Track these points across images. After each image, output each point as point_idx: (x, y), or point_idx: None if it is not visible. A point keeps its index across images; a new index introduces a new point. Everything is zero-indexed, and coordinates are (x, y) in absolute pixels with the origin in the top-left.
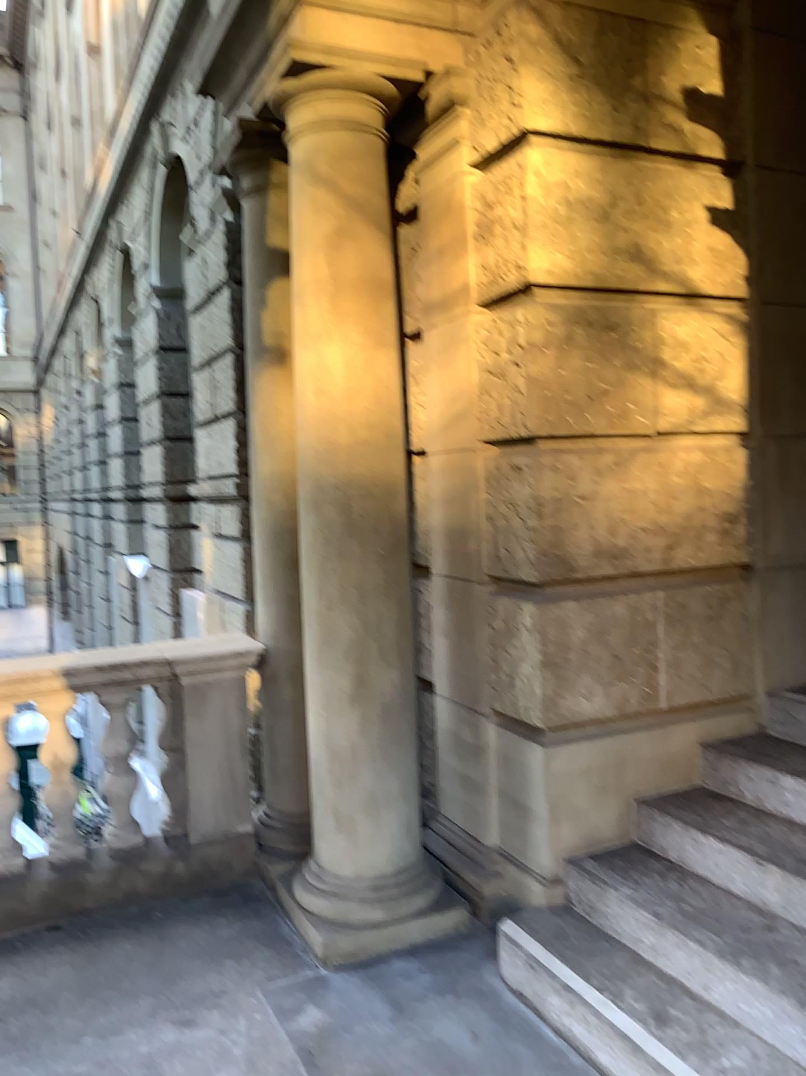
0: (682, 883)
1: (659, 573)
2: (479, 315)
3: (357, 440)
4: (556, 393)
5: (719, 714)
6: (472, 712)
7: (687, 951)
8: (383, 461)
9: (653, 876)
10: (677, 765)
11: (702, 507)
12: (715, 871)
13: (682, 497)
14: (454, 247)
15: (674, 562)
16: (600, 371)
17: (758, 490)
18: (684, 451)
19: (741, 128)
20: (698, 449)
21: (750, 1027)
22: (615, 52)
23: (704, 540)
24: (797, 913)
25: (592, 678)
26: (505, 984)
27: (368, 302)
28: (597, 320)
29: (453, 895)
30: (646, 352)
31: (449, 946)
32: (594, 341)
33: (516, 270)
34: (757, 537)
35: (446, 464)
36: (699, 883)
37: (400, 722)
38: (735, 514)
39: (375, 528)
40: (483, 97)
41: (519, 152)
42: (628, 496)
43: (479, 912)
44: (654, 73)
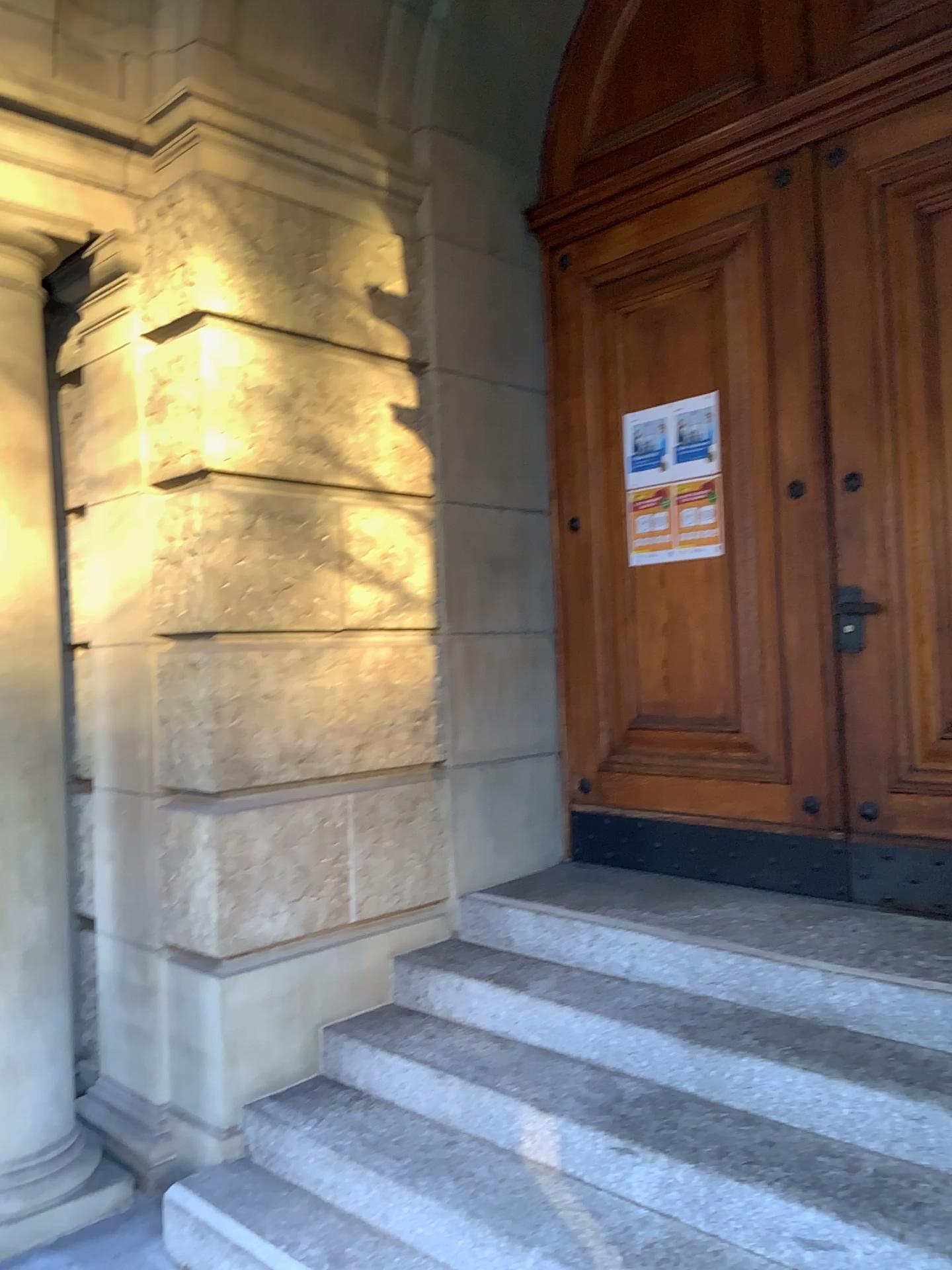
0: (366, 1112)
1: (348, 777)
2: (151, 498)
3: (0, 634)
4: (235, 587)
5: (412, 926)
6: (139, 947)
7: (366, 1183)
8: (32, 658)
9: (337, 1110)
10: (368, 985)
11: (392, 706)
12: (400, 1094)
13: (372, 697)
14: (124, 421)
15: (363, 766)
16: (284, 564)
17: (449, 688)
18: (373, 648)
19: (426, 328)
20: (387, 647)
21: (424, 1251)
22: (298, 241)
23: (395, 741)
24: (475, 1125)
25: (275, 896)
26: (168, 1261)
27: (18, 477)
28: (280, 511)
29: (112, 1170)
30: (332, 545)
31: (105, 1232)
32: (277, 533)
33: (190, 454)
34: (449, 736)
35: (113, 661)
36: (384, 1110)
37: (48, 966)
38: (427, 713)
39: (21, 736)
40: (157, 268)
41: (196, 330)
42: (314, 695)
43: (143, 1186)
44: (338, 266)
